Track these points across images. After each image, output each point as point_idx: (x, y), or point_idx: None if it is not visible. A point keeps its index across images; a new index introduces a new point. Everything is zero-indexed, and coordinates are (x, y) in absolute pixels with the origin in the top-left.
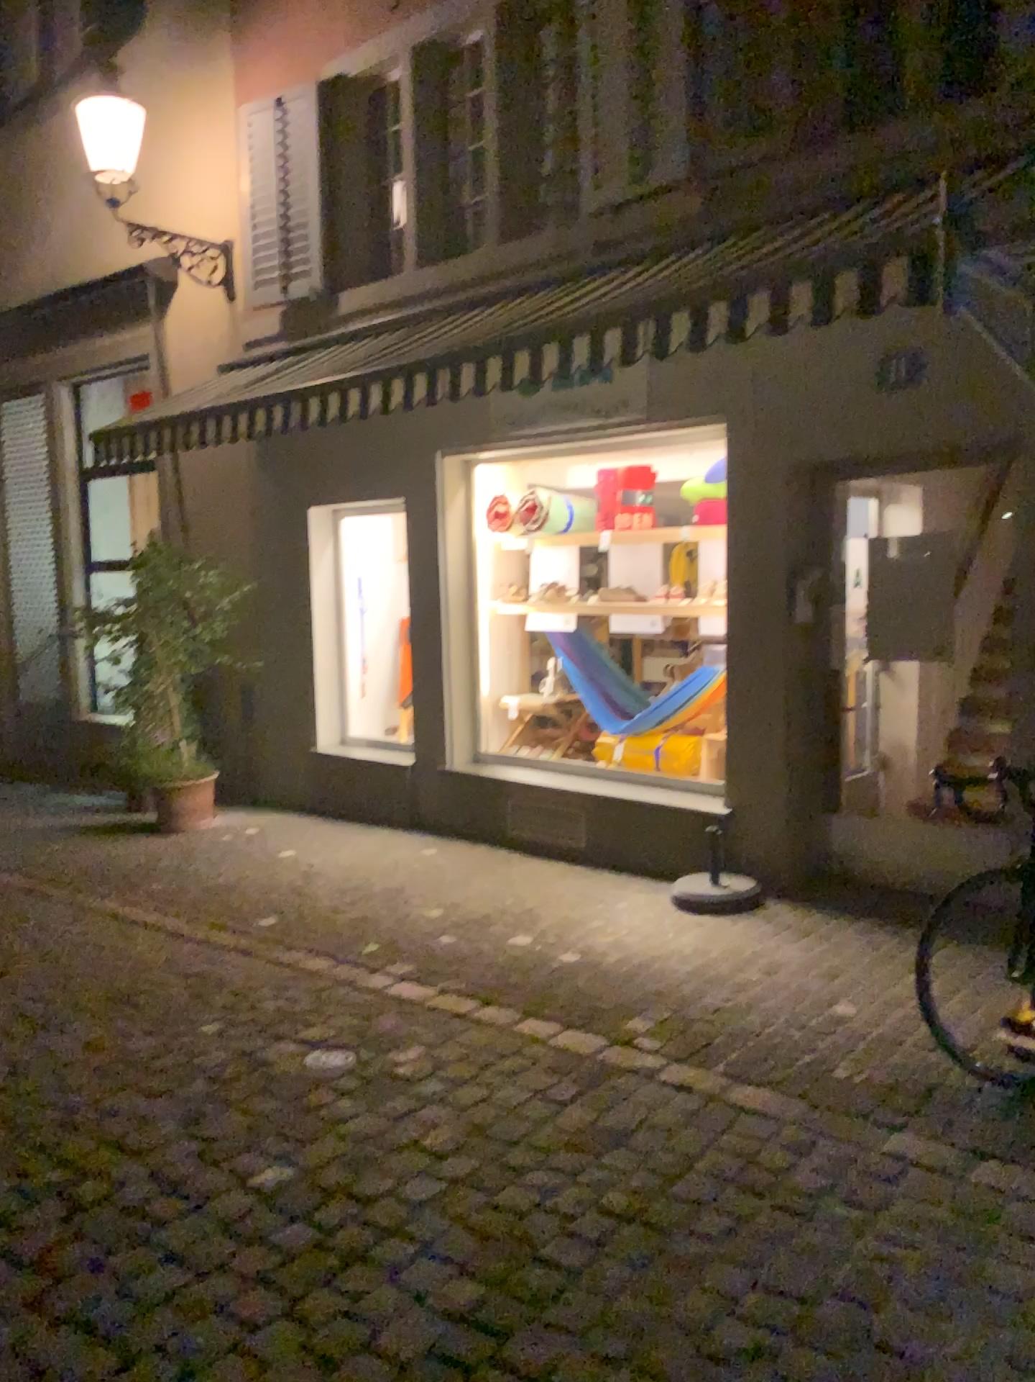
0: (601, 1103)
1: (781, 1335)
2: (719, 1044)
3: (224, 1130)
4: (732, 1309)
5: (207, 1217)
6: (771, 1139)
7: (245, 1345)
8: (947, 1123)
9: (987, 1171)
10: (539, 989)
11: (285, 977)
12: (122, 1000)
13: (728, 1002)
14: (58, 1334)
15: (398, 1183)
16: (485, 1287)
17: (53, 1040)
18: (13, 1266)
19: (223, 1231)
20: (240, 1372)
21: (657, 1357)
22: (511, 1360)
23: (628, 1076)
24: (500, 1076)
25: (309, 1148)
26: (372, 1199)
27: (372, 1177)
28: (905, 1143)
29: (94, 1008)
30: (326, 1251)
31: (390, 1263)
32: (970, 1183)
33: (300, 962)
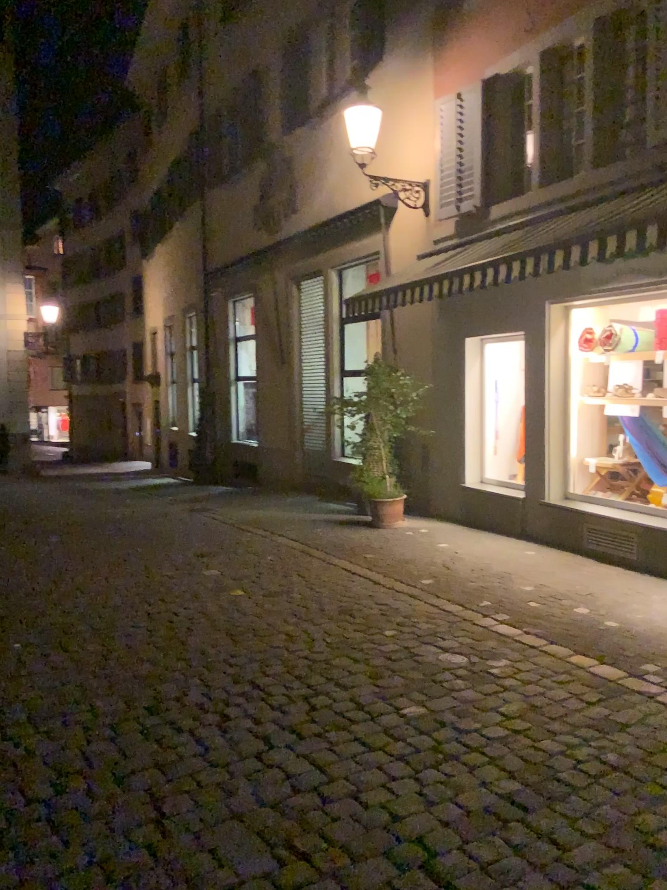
0: (613, 706)
1: None
2: None
3: (390, 684)
4: None
5: (376, 723)
6: None
7: (388, 784)
8: None
9: None
10: (587, 638)
11: (433, 612)
12: (343, 612)
13: None
14: (298, 760)
15: (481, 726)
16: (522, 785)
17: (307, 627)
18: (280, 727)
19: (383, 731)
20: (384, 795)
21: (618, 840)
22: (530, 822)
23: (635, 694)
24: (552, 682)
25: (434, 700)
26: (465, 731)
27: (467, 720)
28: None
29: (329, 614)
30: (436, 751)
31: (470, 763)
32: None
33: (443, 605)
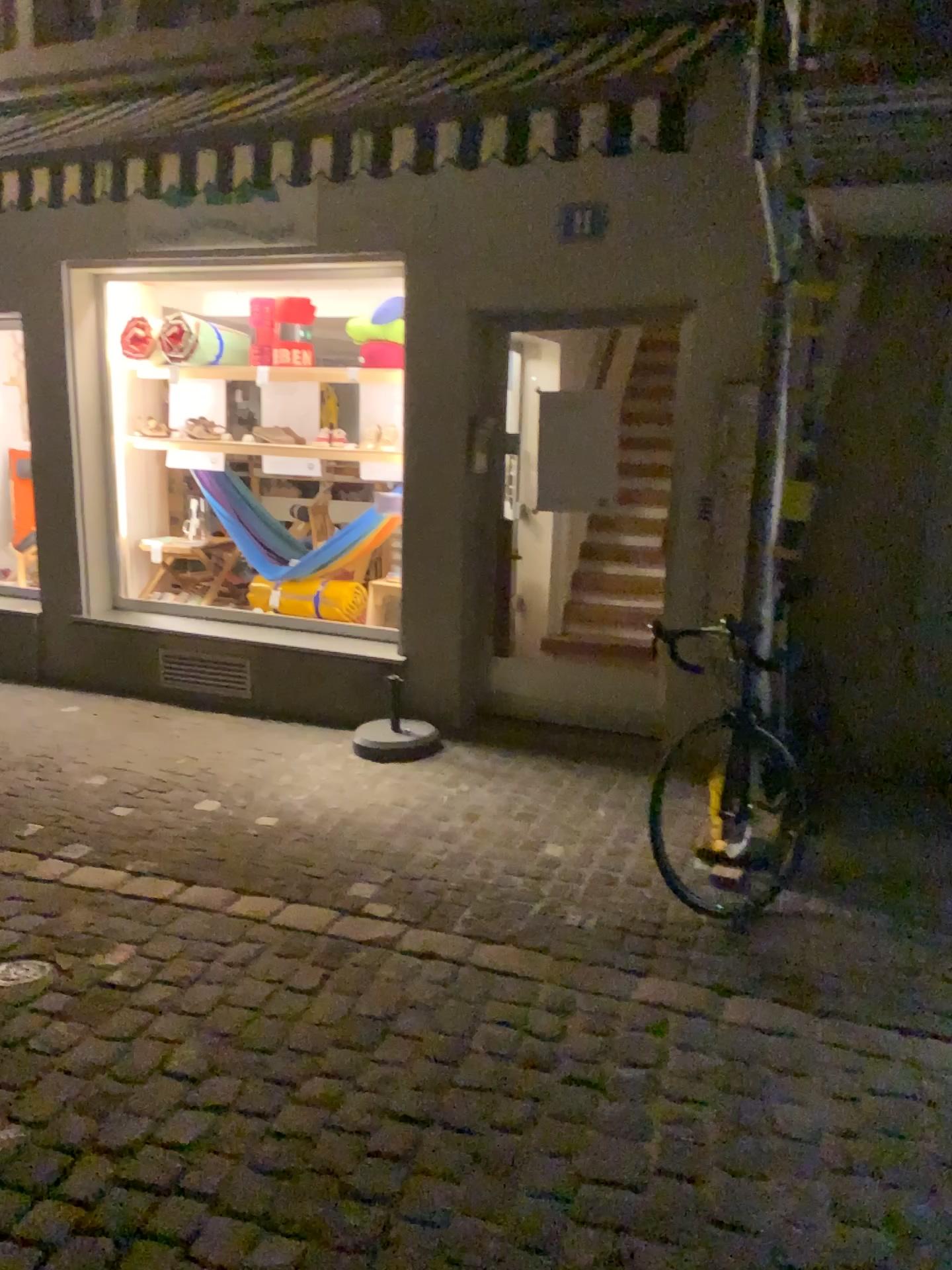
0: (353, 986)
1: (629, 1233)
2: (450, 902)
3: None
4: (571, 1212)
5: None
6: (536, 1003)
7: None
8: (688, 962)
9: (737, 1006)
10: (244, 859)
11: None
12: None
13: (443, 855)
14: None
15: (155, 1124)
16: (301, 1243)
17: None
18: None
19: None
20: None
21: None
22: None
23: (372, 950)
24: (233, 968)
25: (28, 1094)
26: (129, 1151)
27: (120, 1122)
28: (657, 987)
29: None
30: (91, 1235)
31: (179, 1235)
32: (728, 1022)
33: None
